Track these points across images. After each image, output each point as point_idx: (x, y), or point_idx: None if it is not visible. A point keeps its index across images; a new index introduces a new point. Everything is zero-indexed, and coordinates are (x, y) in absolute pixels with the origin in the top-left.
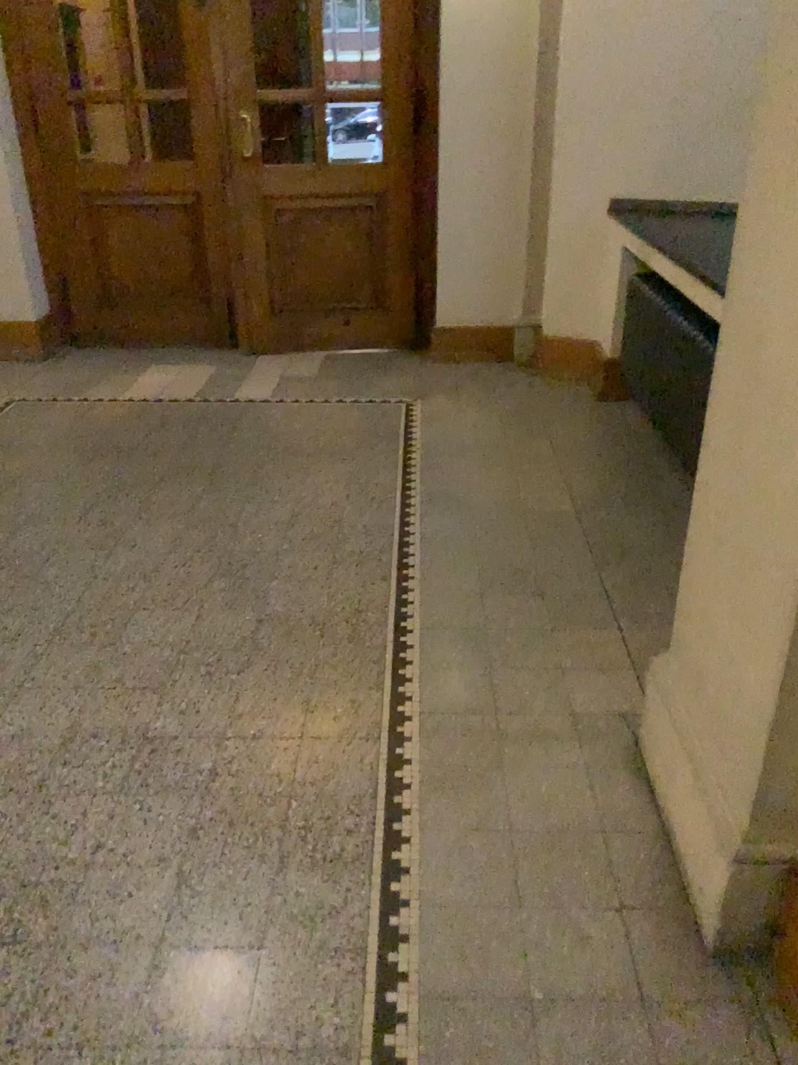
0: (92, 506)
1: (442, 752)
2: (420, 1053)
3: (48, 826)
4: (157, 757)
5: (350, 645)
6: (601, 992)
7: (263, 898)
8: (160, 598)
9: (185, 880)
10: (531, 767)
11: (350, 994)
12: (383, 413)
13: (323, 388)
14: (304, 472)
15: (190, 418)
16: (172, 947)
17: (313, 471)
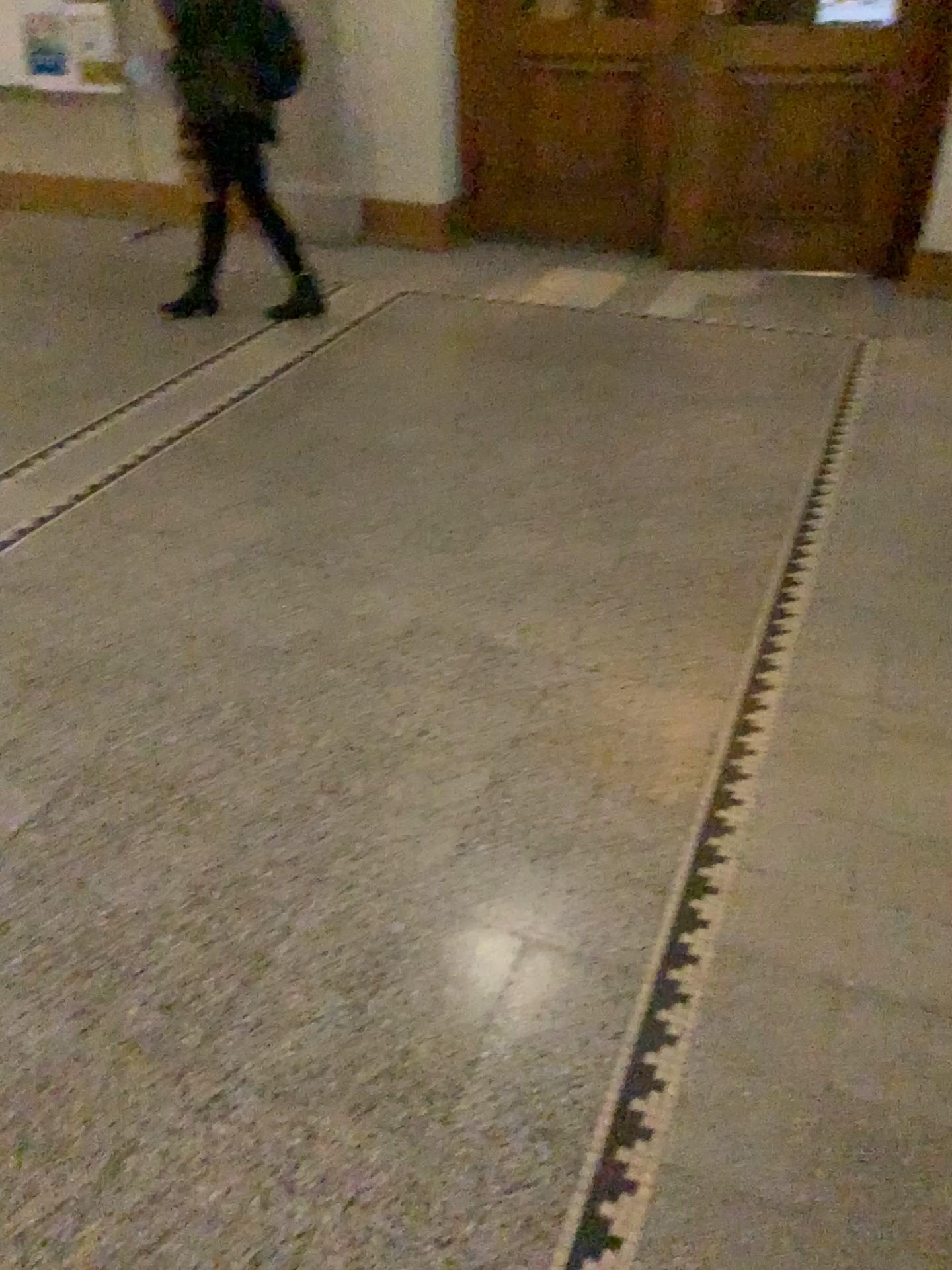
0: (466, 412)
1: (799, 728)
2: (704, 997)
3: (378, 706)
4: (491, 667)
5: (719, 599)
6: (923, 1002)
7: (573, 819)
8: (521, 515)
9: (499, 783)
10: (902, 766)
11: (644, 926)
12: (819, 351)
13: (751, 313)
14: (706, 406)
15: (587, 331)
16: (477, 838)
17: (718, 407)
